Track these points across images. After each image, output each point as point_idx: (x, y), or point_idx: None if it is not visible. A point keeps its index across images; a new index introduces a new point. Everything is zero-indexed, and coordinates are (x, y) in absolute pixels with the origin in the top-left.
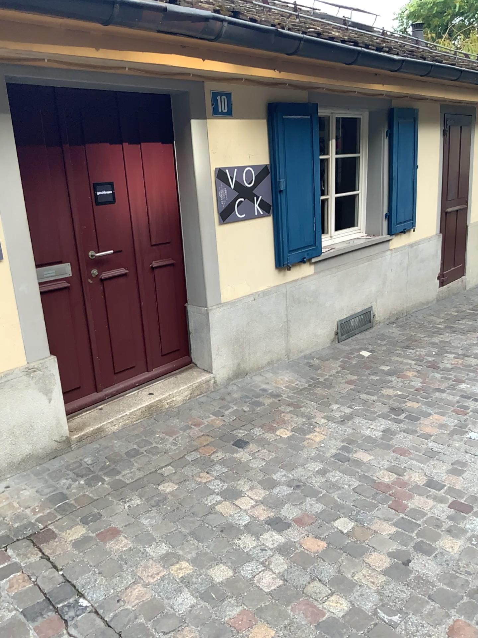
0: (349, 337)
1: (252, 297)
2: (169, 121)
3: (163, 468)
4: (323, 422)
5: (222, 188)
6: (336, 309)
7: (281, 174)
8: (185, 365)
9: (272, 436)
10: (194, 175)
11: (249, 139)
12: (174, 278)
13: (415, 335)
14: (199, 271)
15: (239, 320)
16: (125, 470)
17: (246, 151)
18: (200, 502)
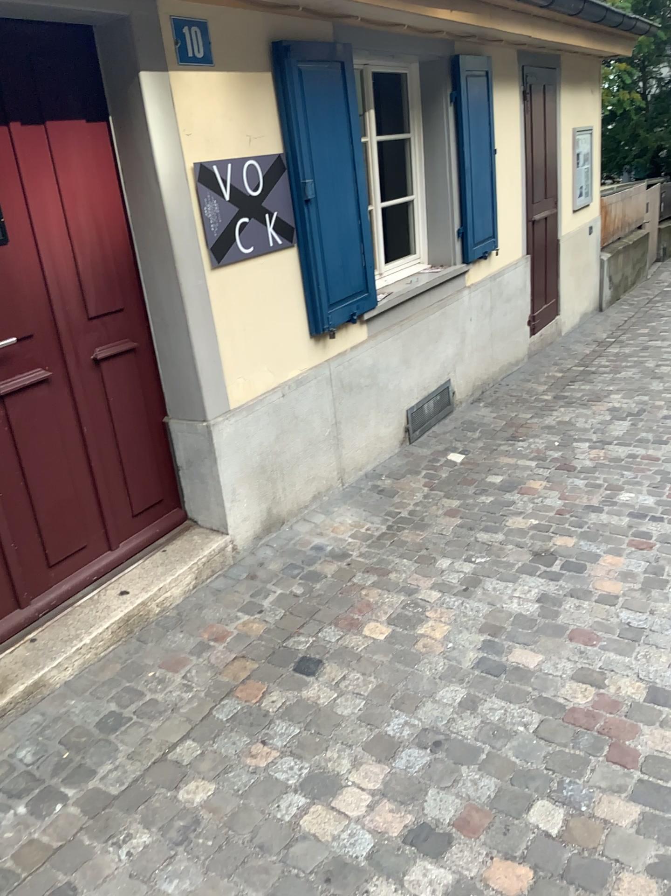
0: (424, 432)
1: (278, 392)
2: (95, 78)
3: (178, 746)
4: (435, 598)
5: (210, 201)
6: (403, 390)
7: (306, 171)
8: (177, 524)
9: (359, 641)
10: (156, 180)
11: (245, 110)
12: (139, 374)
13: (521, 417)
14: (183, 357)
15: (261, 434)
16: (104, 765)
17: (242, 131)
18: (267, 817)
